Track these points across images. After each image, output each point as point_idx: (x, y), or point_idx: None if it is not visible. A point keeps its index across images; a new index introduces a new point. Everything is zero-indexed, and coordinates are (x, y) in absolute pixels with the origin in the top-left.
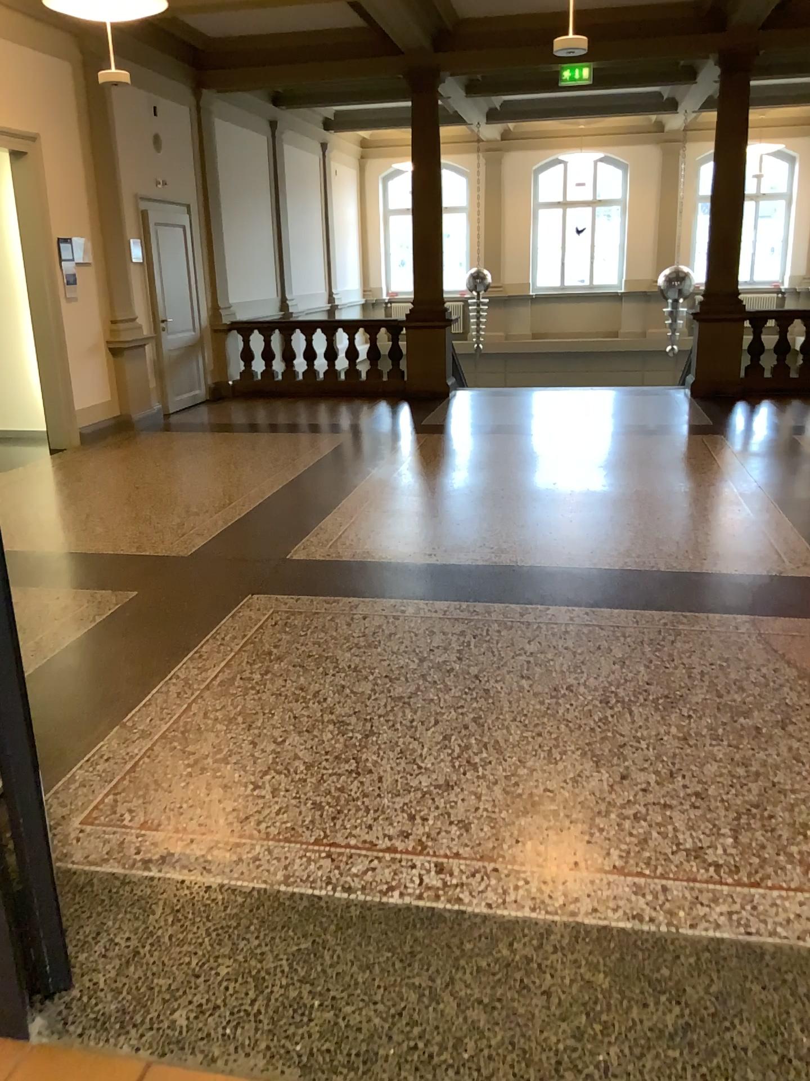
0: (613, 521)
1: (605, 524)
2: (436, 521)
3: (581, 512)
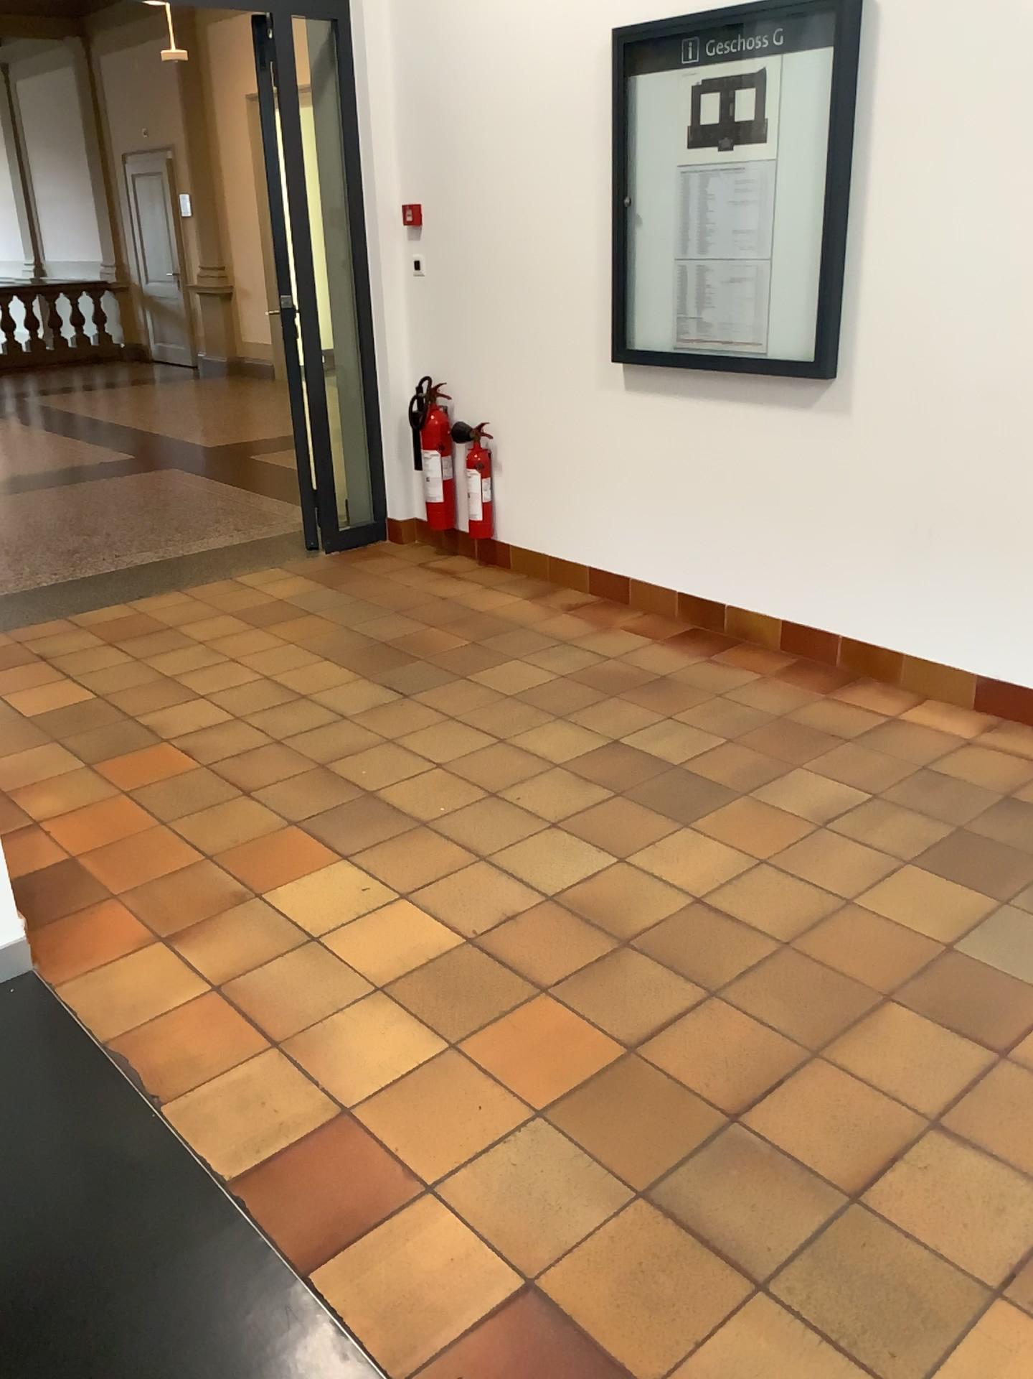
0: None
1: None
2: None
3: None
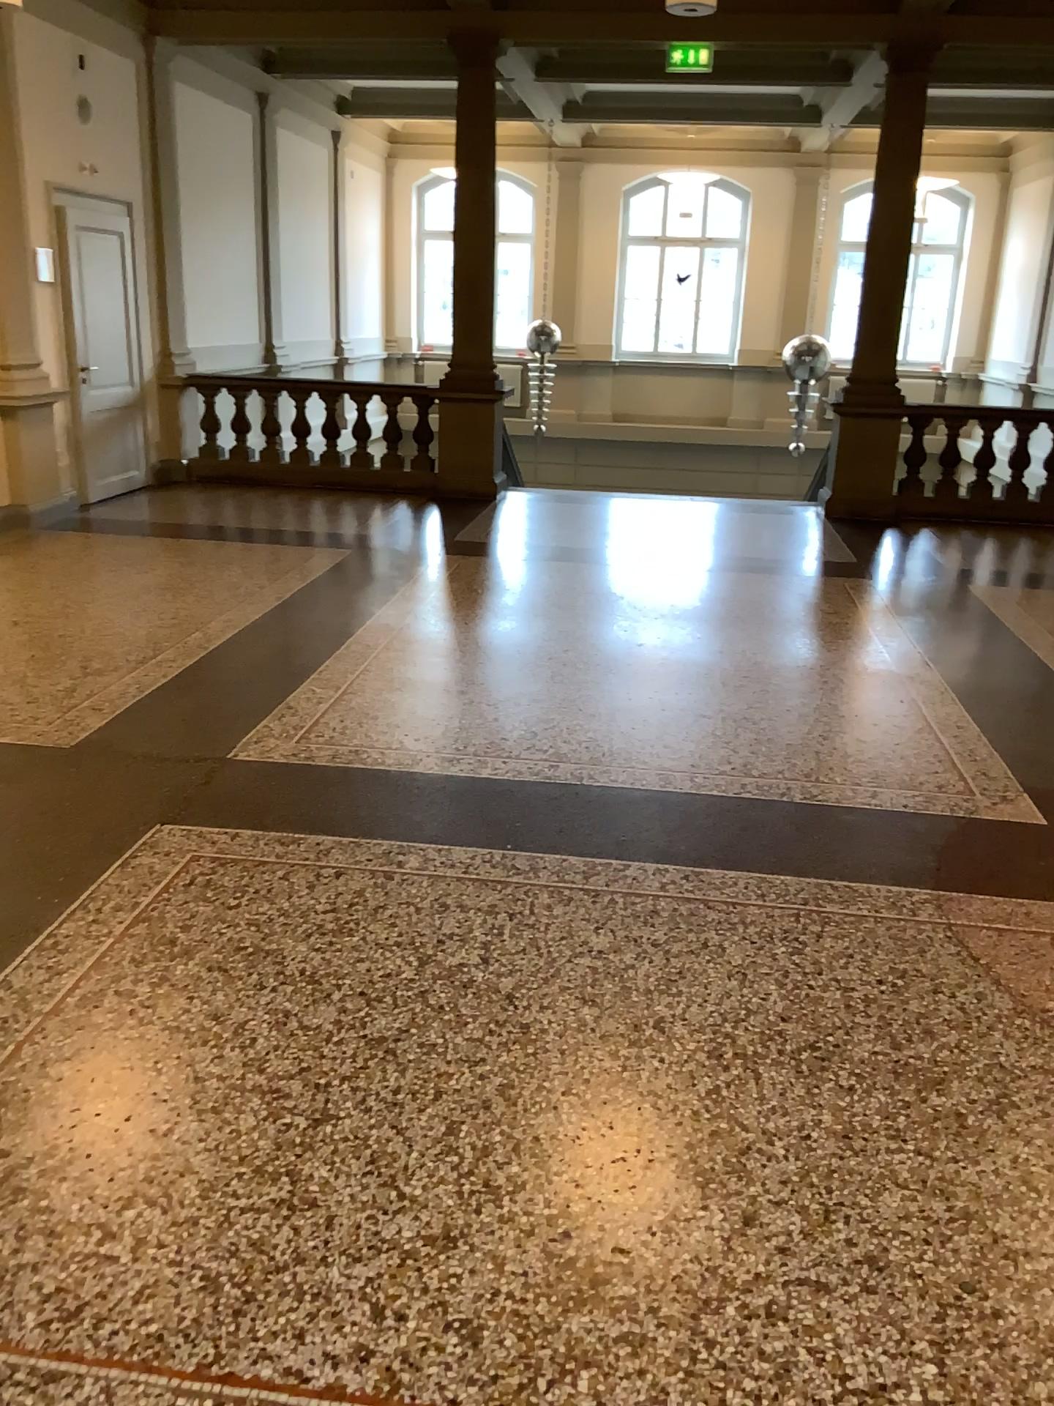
0: (724, 712)
1: (712, 718)
2: (463, 701)
3: (678, 697)
